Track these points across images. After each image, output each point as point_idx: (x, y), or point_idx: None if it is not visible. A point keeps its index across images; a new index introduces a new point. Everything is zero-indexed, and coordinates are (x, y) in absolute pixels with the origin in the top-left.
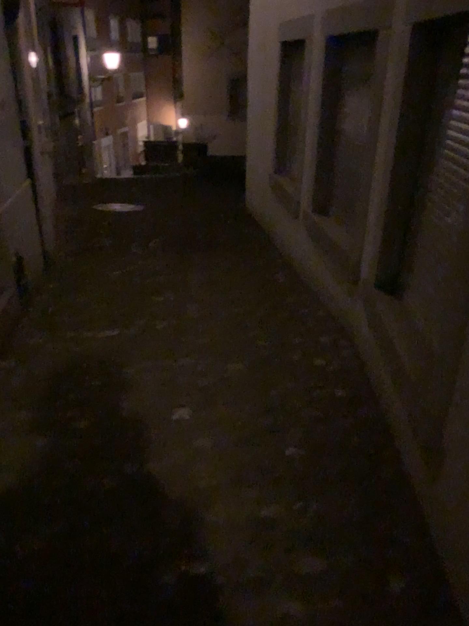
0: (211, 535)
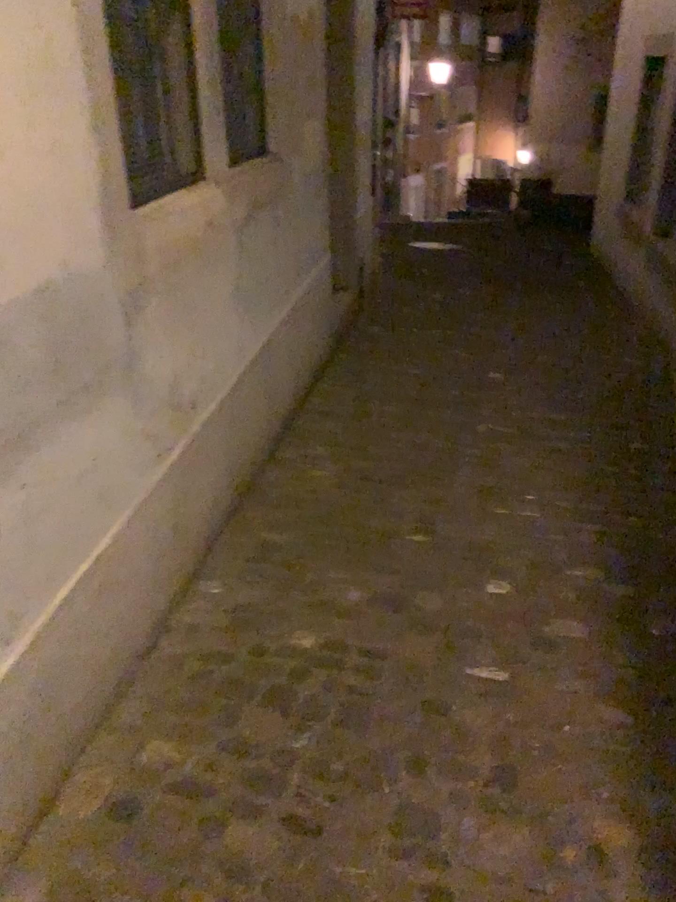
0: (514, 413)
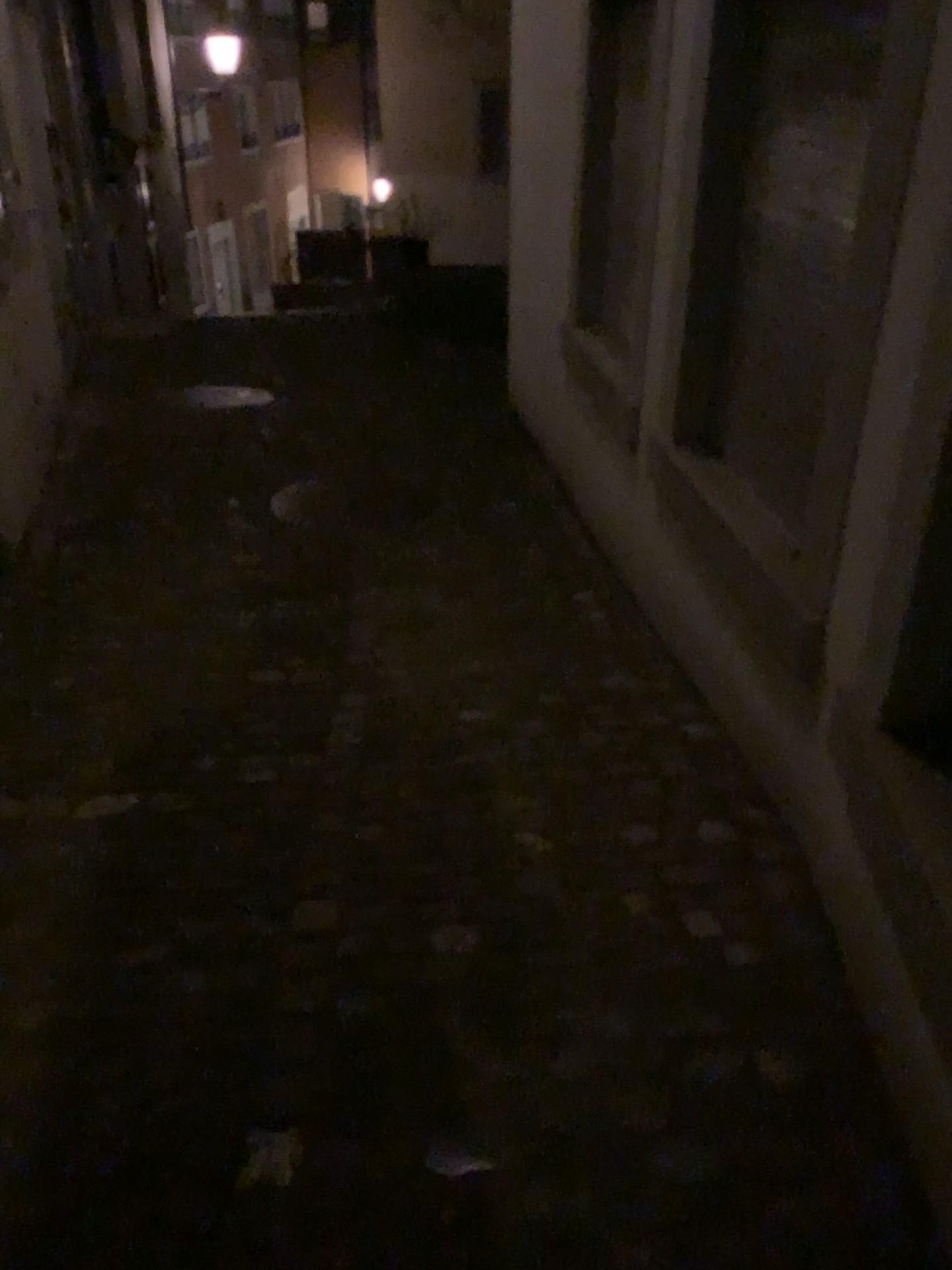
0: None
